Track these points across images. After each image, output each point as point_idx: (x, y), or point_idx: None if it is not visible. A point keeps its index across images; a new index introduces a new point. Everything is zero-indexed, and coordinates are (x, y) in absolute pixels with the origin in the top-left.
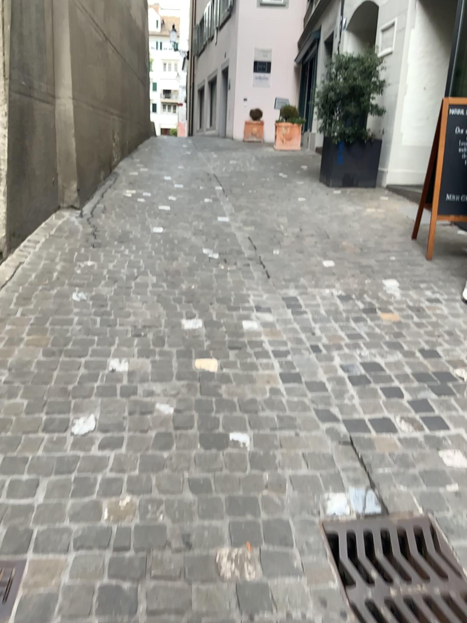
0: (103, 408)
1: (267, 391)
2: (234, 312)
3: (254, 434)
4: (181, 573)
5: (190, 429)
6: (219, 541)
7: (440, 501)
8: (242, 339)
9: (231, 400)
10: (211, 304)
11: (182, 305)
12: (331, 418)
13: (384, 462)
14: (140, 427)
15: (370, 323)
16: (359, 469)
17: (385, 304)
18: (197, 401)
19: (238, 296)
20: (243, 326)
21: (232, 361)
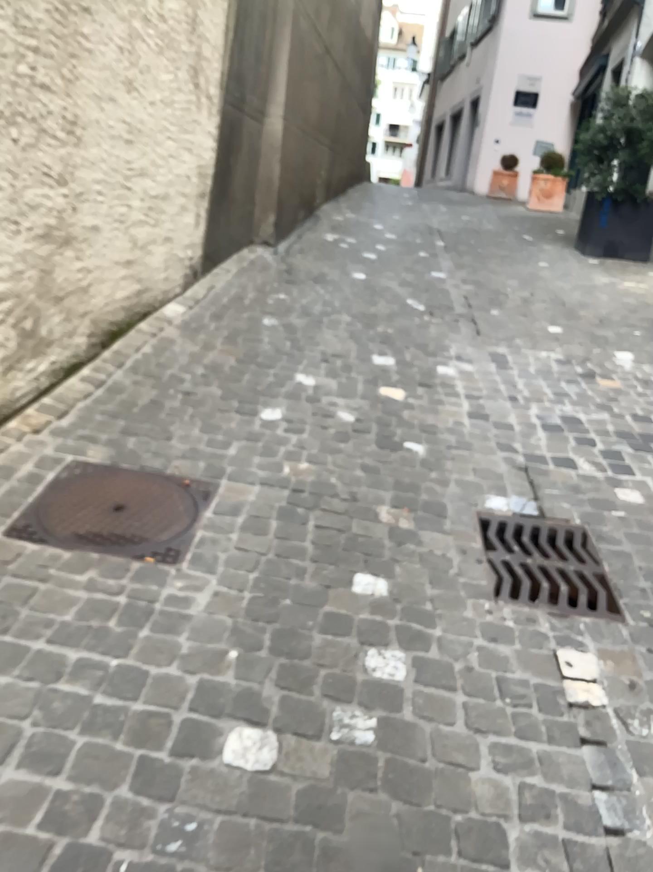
0: (288, 406)
1: (451, 420)
2: (432, 357)
3: (430, 447)
4: (346, 512)
5: (368, 433)
6: (382, 502)
7: (601, 520)
8: (435, 380)
9: (413, 420)
10: (407, 347)
11: (377, 344)
12: (511, 449)
13: (554, 486)
14: (321, 423)
15: (583, 386)
16: (527, 487)
17: (608, 373)
18: (379, 415)
19: (440, 345)
20: (439, 370)
21: (420, 394)
